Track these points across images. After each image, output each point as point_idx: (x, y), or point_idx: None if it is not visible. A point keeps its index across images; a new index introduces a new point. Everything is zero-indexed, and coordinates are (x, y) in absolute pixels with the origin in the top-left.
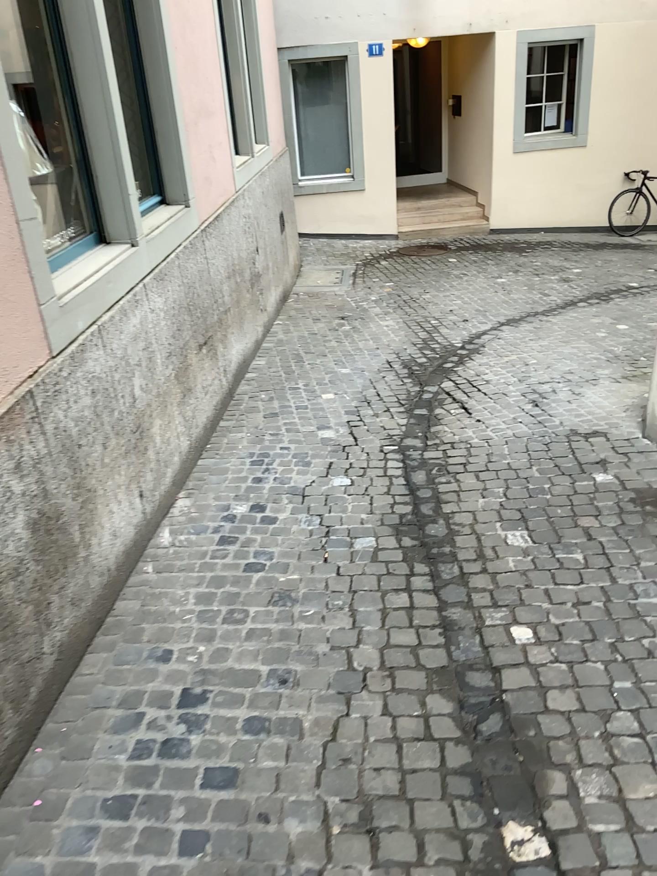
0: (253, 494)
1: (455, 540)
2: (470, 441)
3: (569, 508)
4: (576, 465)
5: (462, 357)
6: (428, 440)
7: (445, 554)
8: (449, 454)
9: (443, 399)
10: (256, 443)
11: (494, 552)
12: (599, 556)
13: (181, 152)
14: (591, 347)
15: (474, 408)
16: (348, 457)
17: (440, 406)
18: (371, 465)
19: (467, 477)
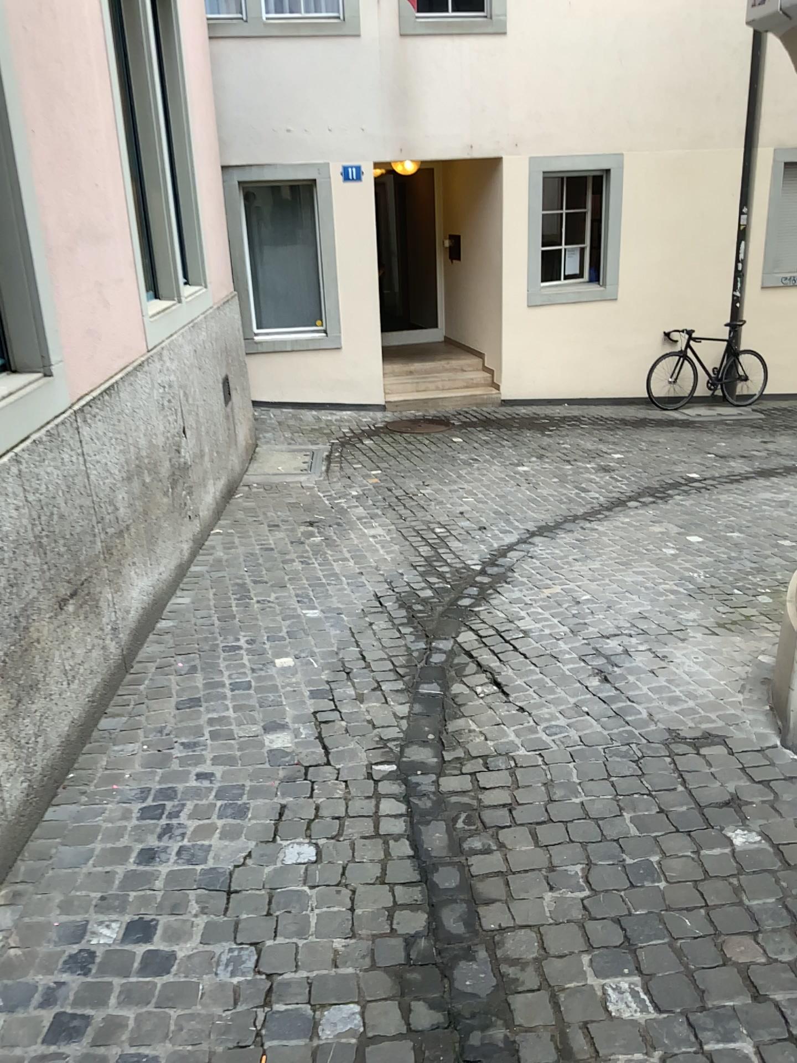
0: (136, 890)
1: (509, 1006)
2: (512, 758)
3: (704, 917)
4: (696, 811)
5: (485, 592)
6: (444, 754)
7: (494, 1053)
8: (481, 784)
9: (463, 669)
10: (155, 767)
11: (587, 1042)
12: (788, 1054)
13: (37, 290)
14: (666, 576)
15: (512, 688)
16: (312, 794)
17: (459, 683)
18: (351, 811)
19: (516, 839)
